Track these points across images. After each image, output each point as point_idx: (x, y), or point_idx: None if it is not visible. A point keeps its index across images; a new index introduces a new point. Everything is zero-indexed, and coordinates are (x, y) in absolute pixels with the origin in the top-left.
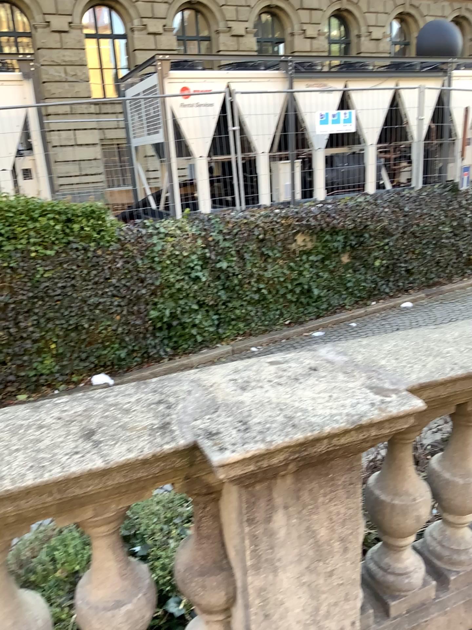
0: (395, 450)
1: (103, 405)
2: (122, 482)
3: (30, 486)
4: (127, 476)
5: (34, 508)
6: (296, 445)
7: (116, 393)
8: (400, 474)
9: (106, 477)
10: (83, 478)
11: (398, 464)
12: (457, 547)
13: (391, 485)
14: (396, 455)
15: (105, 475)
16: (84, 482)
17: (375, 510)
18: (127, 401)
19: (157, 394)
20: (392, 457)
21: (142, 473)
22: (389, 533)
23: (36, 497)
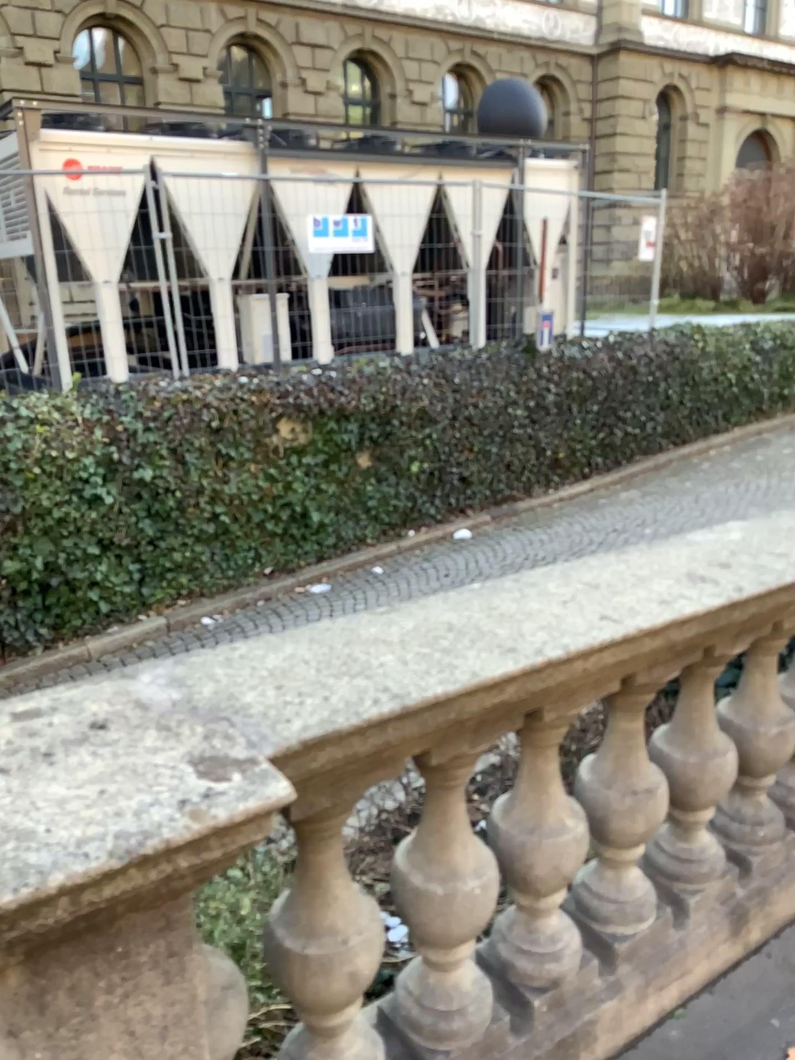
0: (311, 852)
1: None
2: None
3: None
4: None
5: None
6: (1, 915)
7: None
8: (325, 896)
9: None
10: None
11: (320, 877)
12: (450, 1004)
13: (309, 918)
14: (313, 860)
15: None
16: None
17: (279, 969)
18: None
19: None
20: (306, 864)
21: None
22: (309, 1007)
23: None
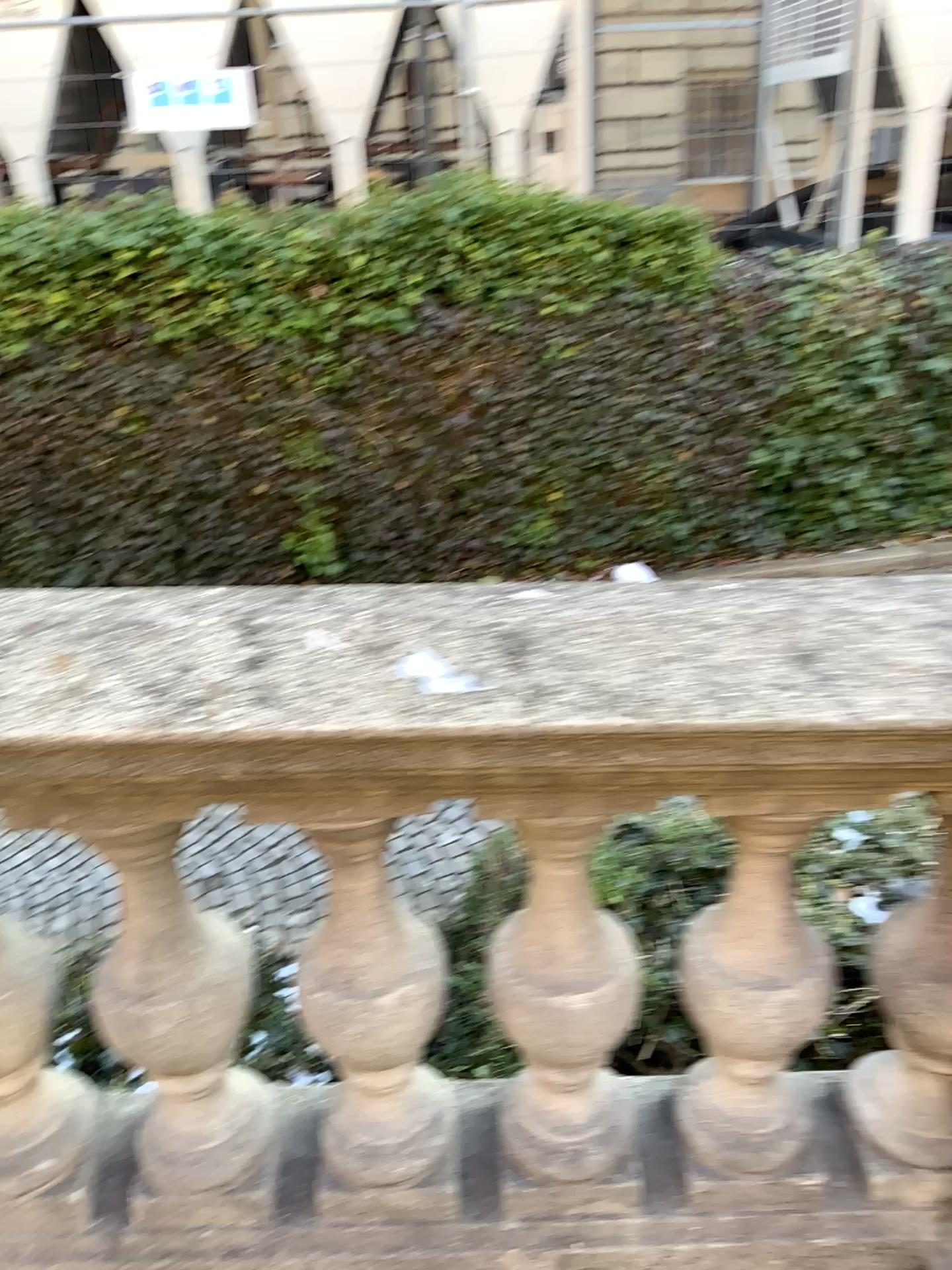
0: None
1: (819, 607)
2: (857, 763)
3: (703, 726)
4: (870, 753)
5: (686, 768)
6: None
7: (837, 588)
8: None
9: (835, 744)
10: (797, 736)
11: None
12: None
13: None
14: None
15: (835, 741)
16: (793, 744)
17: None
18: (868, 608)
19: (931, 605)
20: None
21: (900, 754)
22: None
23: (699, 749)
